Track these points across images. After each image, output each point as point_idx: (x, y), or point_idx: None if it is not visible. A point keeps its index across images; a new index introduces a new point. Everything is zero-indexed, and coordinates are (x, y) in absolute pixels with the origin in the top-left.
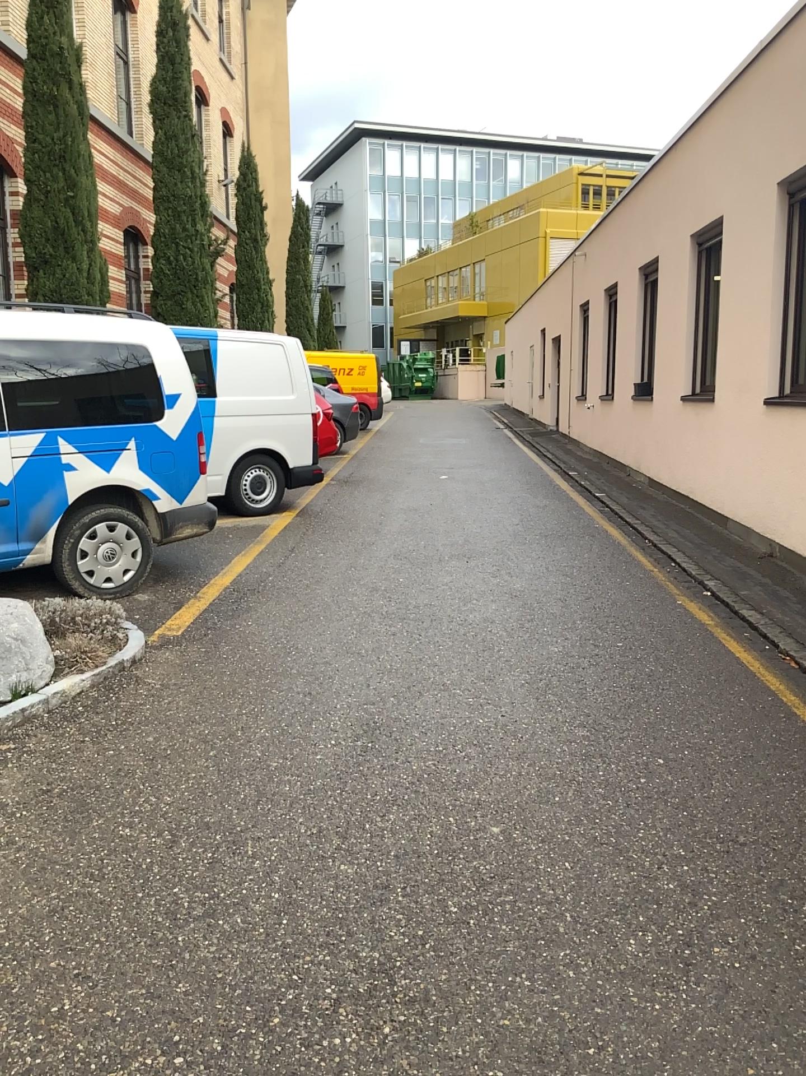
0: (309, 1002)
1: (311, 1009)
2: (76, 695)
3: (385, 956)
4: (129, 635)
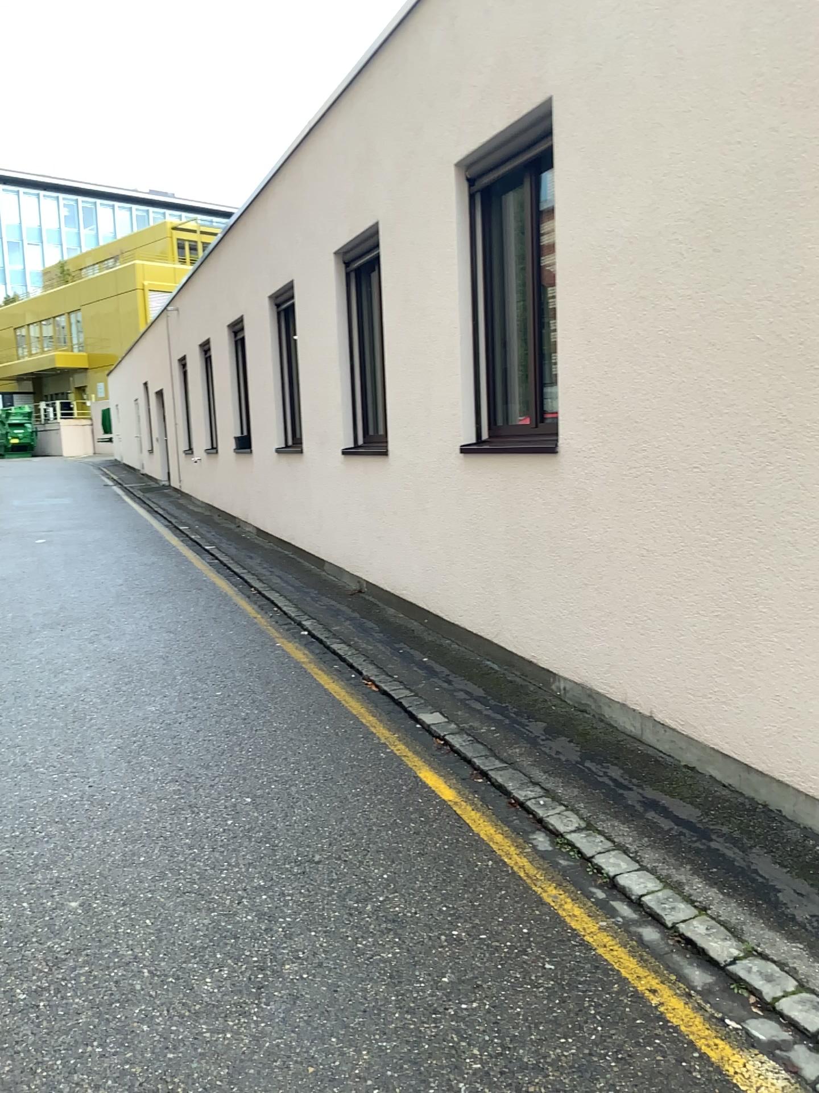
0: None
1: None
2: None
3: None
4: None
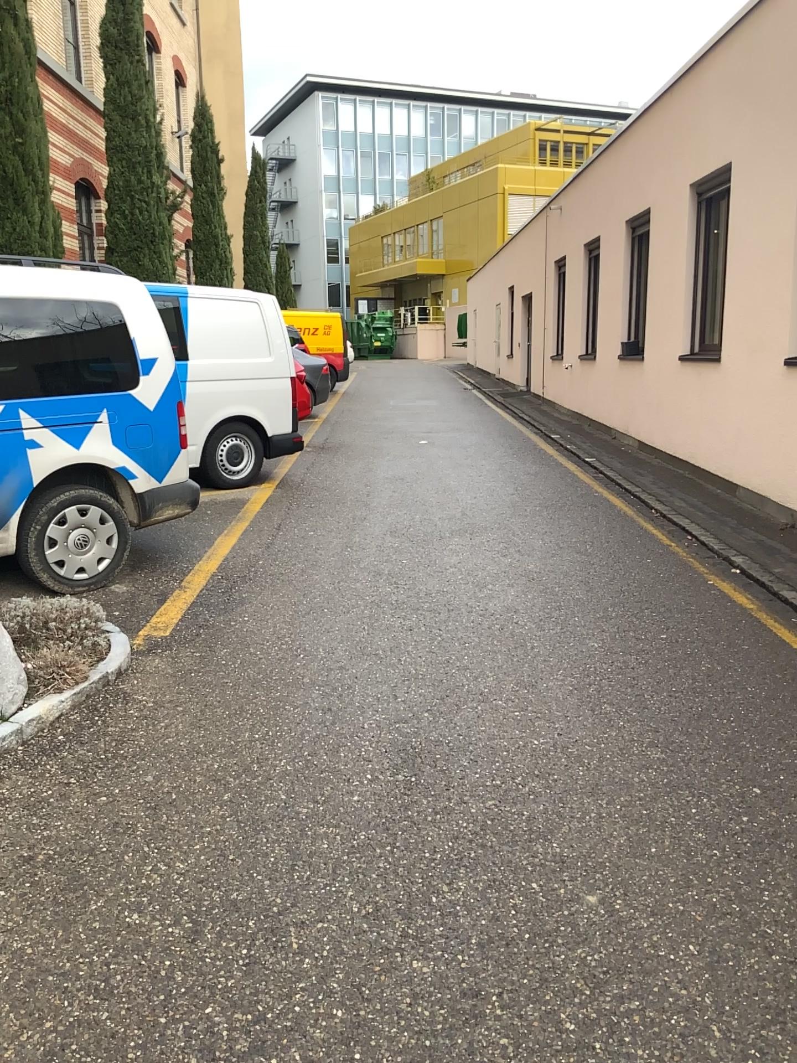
0: None
1: None
2: (55, 720)
3: None
4: (113, 641)
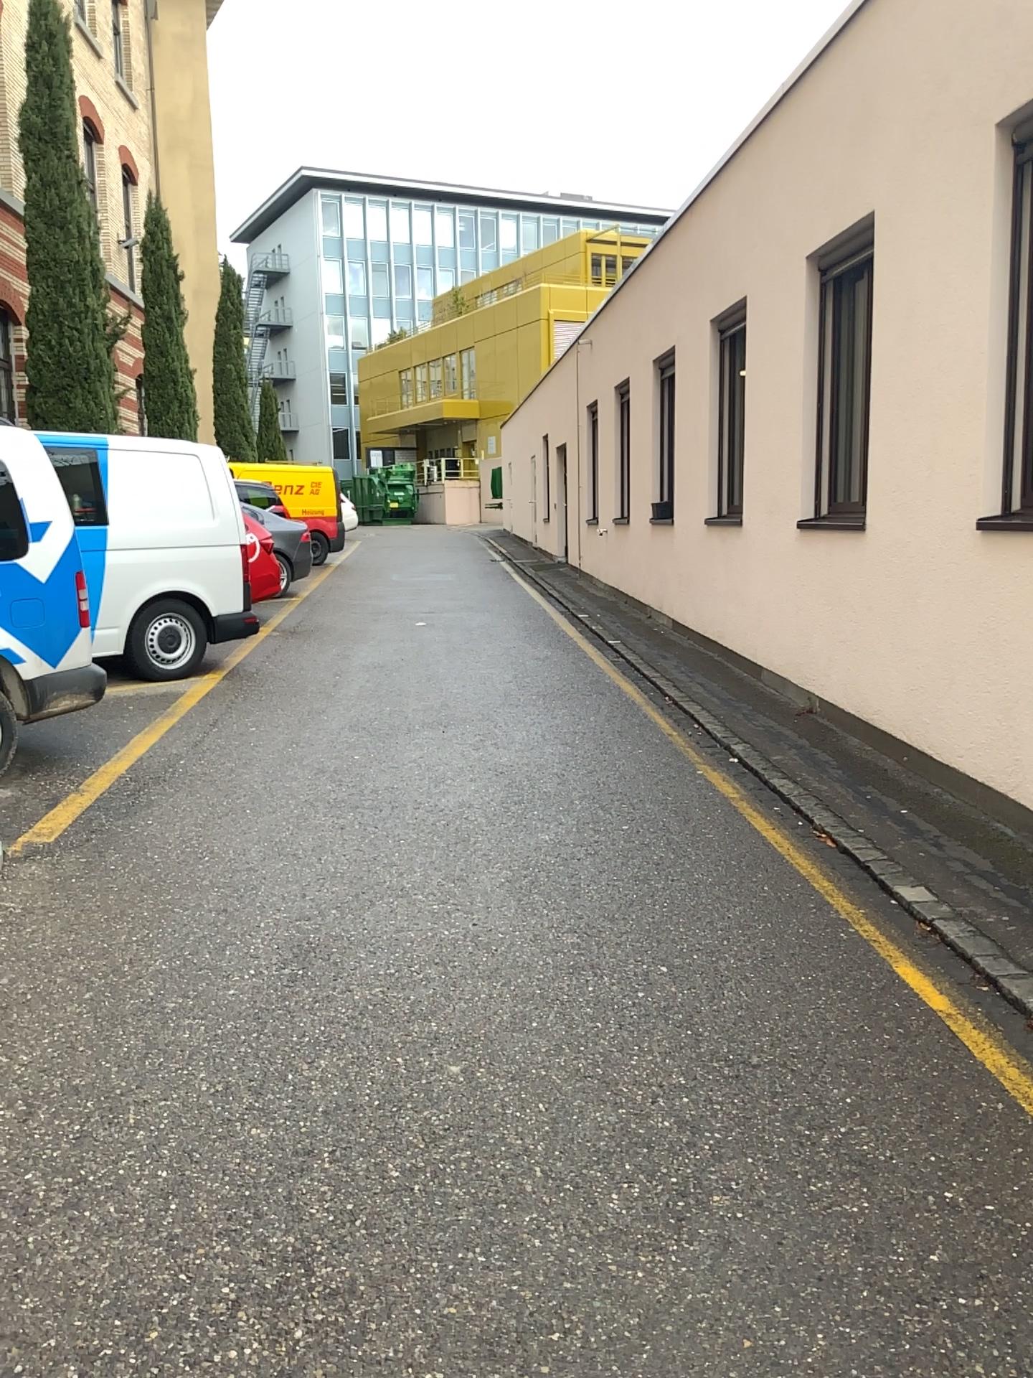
0: (196, 1307)
1: (198, 1316)
2: None
3: (300, 1240)
4: None
